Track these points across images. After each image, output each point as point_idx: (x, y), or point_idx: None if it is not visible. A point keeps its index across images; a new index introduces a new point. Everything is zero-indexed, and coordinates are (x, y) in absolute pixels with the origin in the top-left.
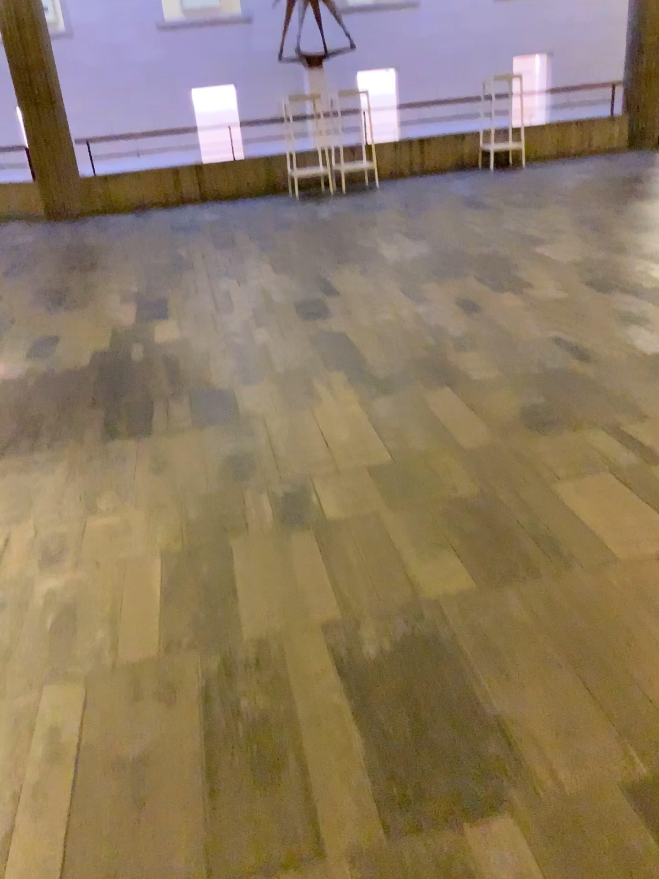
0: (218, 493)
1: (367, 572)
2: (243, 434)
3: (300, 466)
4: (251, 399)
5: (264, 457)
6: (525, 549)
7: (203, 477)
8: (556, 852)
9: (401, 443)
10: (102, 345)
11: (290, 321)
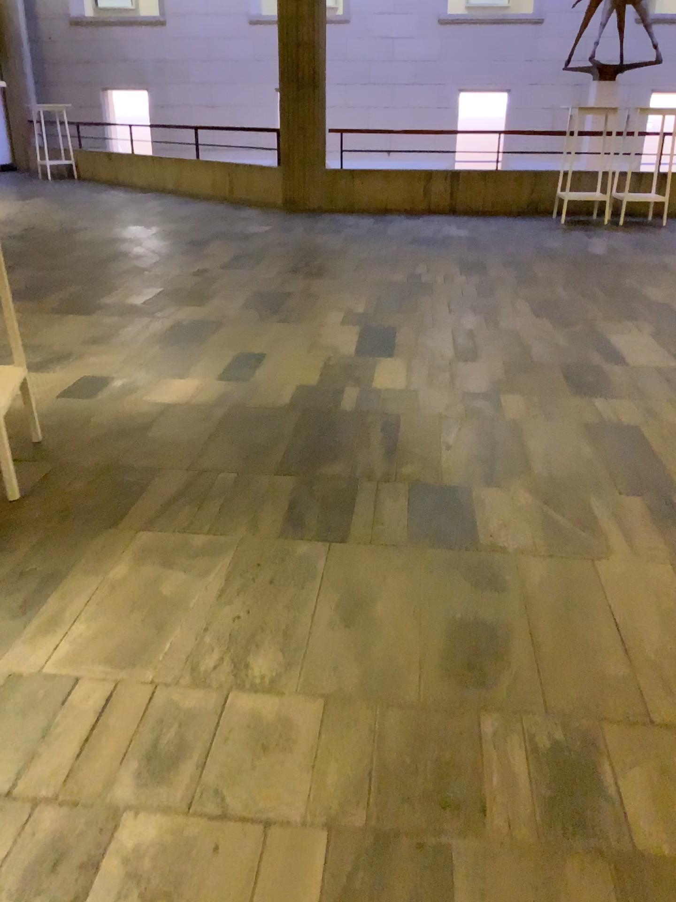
0: (436, 709)
1: None
2: (483, 586)
3: (579, 688)
4: (500, 520)
5: (516, 648)
6: None
7: (414, 665)
8: None
9: None
10: (307, 381)
11: (557, 395)
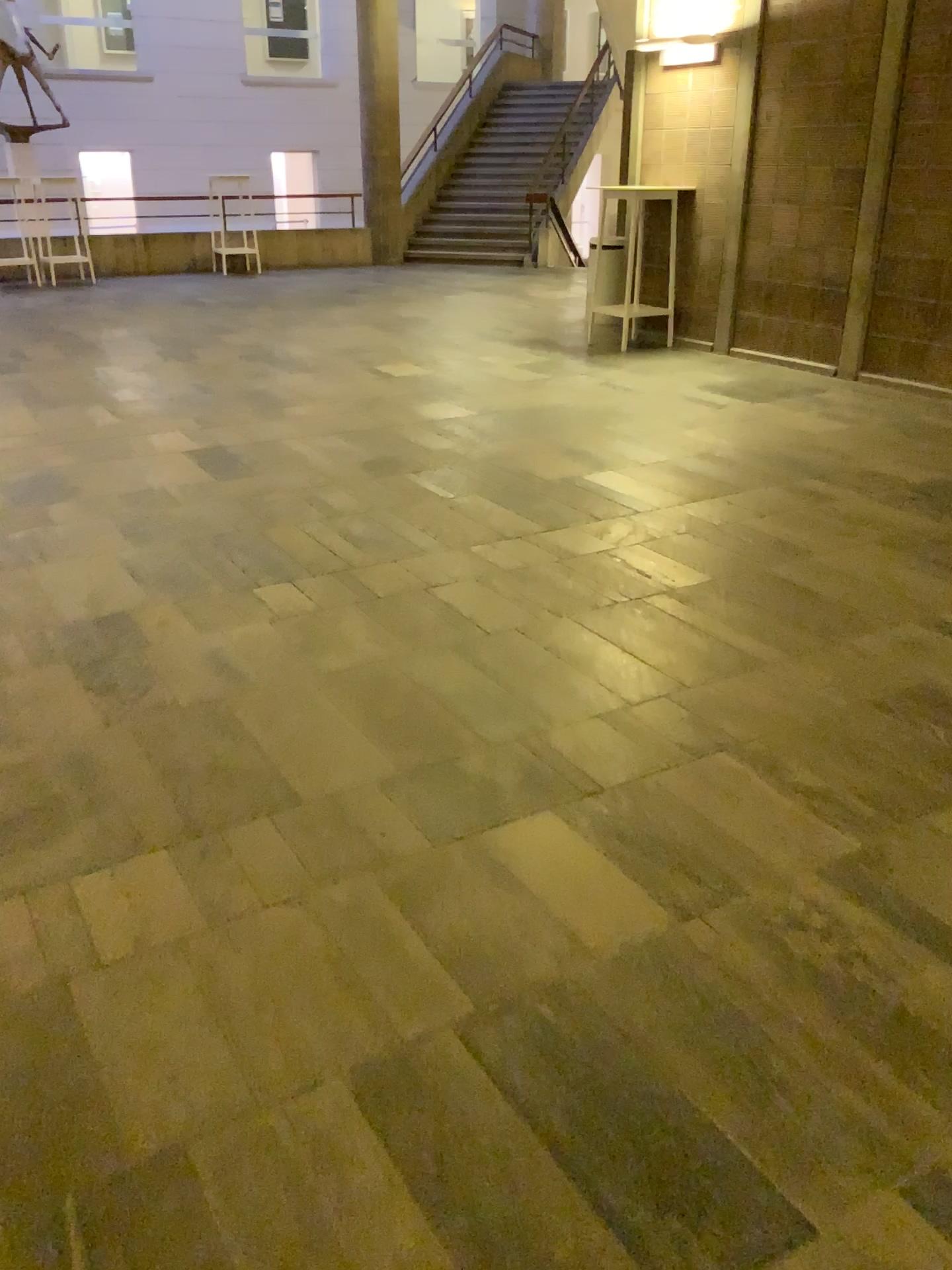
0: None
1: (14, 463)
2: None
3: None
4: None
5: None
6: (109, 452)
7: None
8: (79, 508)
9: (51, 425)
10: None
11: None
